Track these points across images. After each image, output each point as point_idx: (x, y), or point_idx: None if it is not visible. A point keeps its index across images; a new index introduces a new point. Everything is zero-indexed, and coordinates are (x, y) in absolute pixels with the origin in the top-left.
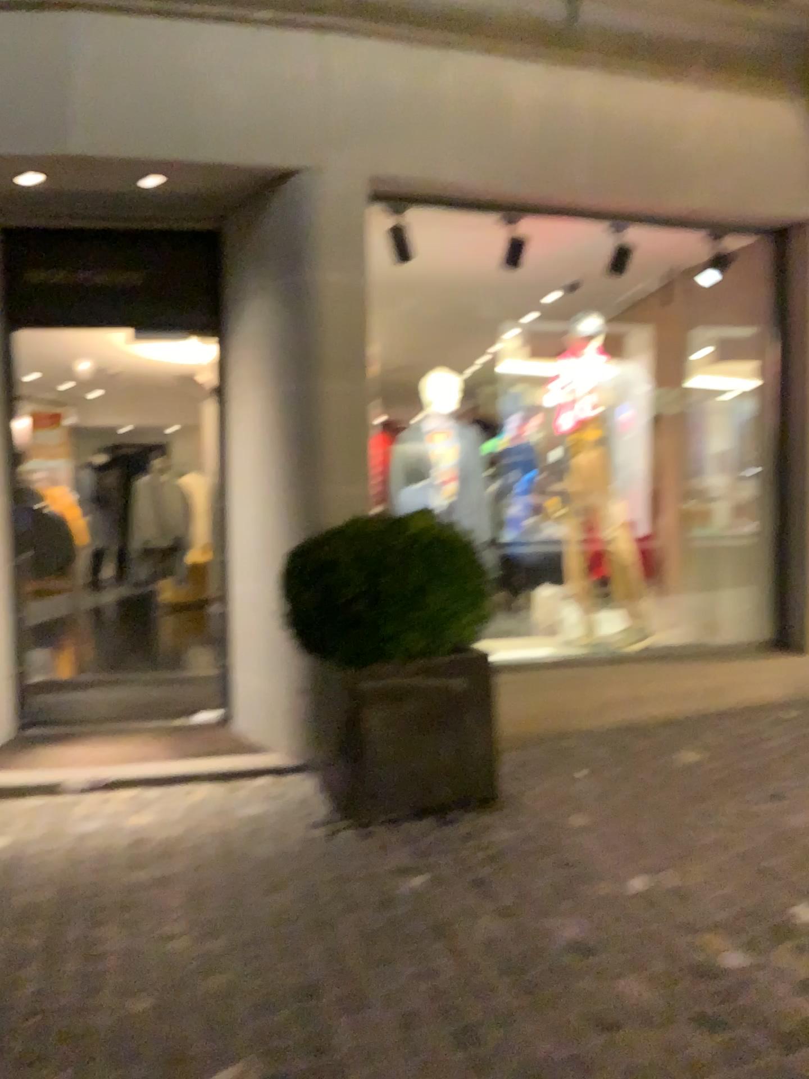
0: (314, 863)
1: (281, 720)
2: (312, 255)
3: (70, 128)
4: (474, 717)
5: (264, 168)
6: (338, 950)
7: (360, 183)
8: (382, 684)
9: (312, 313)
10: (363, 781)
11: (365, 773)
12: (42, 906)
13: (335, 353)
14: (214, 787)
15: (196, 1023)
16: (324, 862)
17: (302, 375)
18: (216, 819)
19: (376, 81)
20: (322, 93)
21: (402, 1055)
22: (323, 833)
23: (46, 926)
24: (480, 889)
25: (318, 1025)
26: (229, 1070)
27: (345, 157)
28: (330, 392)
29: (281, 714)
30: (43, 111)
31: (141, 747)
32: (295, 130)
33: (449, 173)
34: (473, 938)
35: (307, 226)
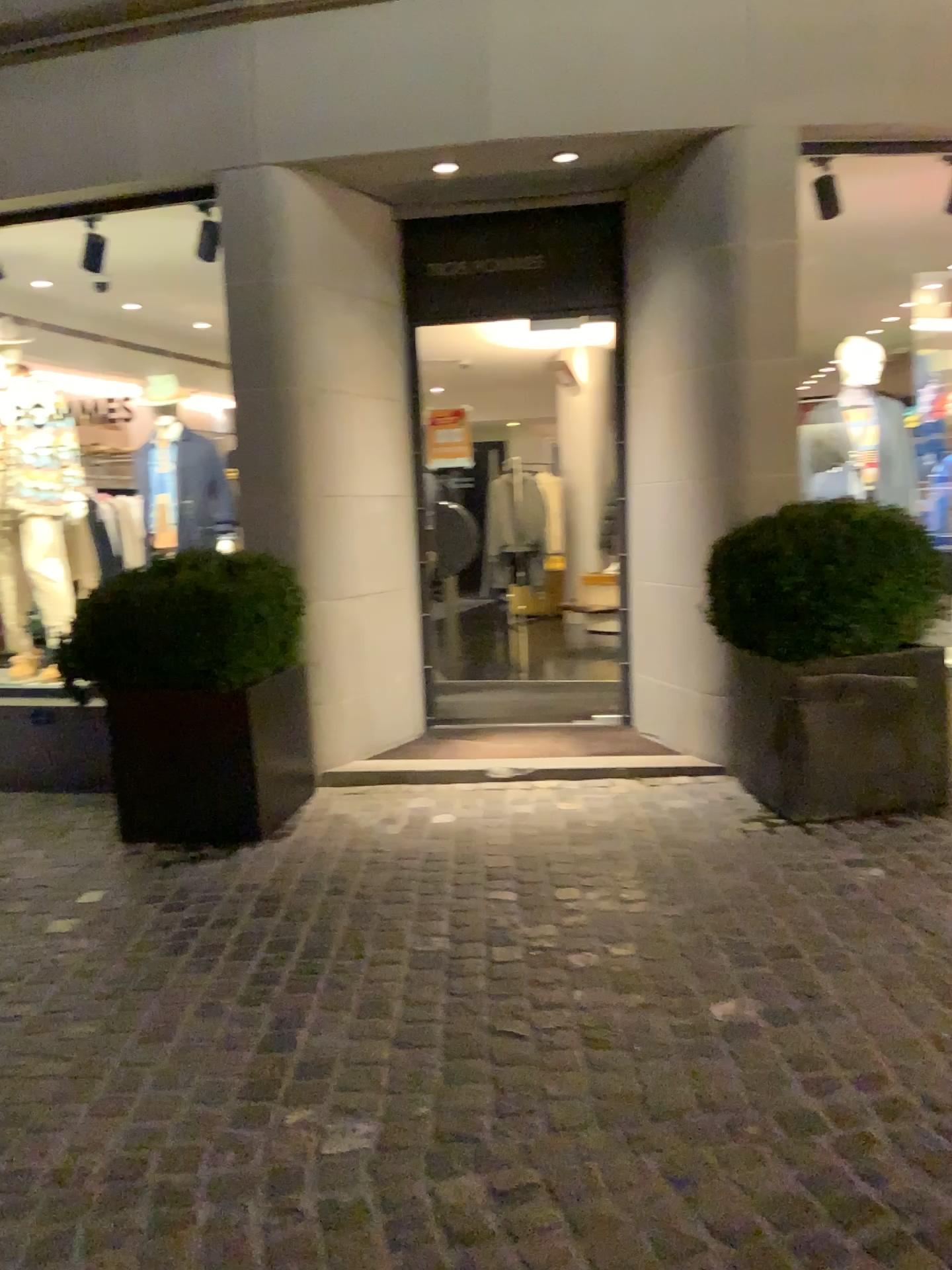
0: (760, 851)
1: (694, 722)
2: (734, 223)
3: (486, 114)
4: (923, 715)
5: (683, 133)
6: (807, 920)
7: (788, 137)
8: (823, 678)
9: (733, 288)
10: (800, 777)
11: (802, 769)
12: (506, 870)
13: (759, 328)
14: (635, 782)
15: (685, 964)
16: (770, 850)
17: (720, 356)
18: (647, 809)
19: (808, 17)
20: (746, 41)
21: (894, 1003)
22: (761, 826)
23: (516, 885)
24: (945, 880)
25: (804, 975)
26: (727, 1000)
27: (772, 110)
28: (753, 372)
29: (694, 715)
30: (460, 101)
31: (549, 745)
32: (716, 87)
33: (891, 113)
34: (947, 920)
35: (728, 192)
